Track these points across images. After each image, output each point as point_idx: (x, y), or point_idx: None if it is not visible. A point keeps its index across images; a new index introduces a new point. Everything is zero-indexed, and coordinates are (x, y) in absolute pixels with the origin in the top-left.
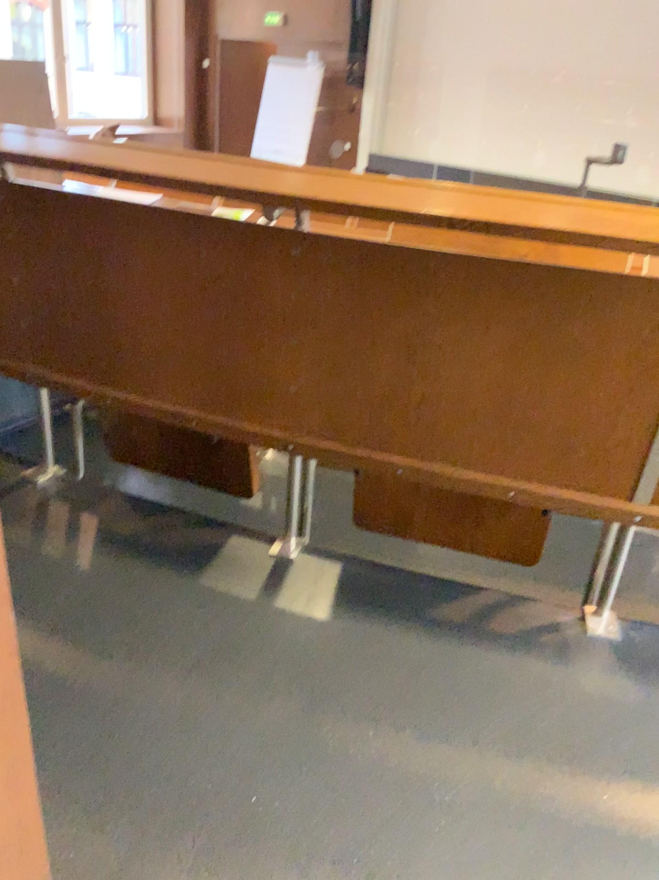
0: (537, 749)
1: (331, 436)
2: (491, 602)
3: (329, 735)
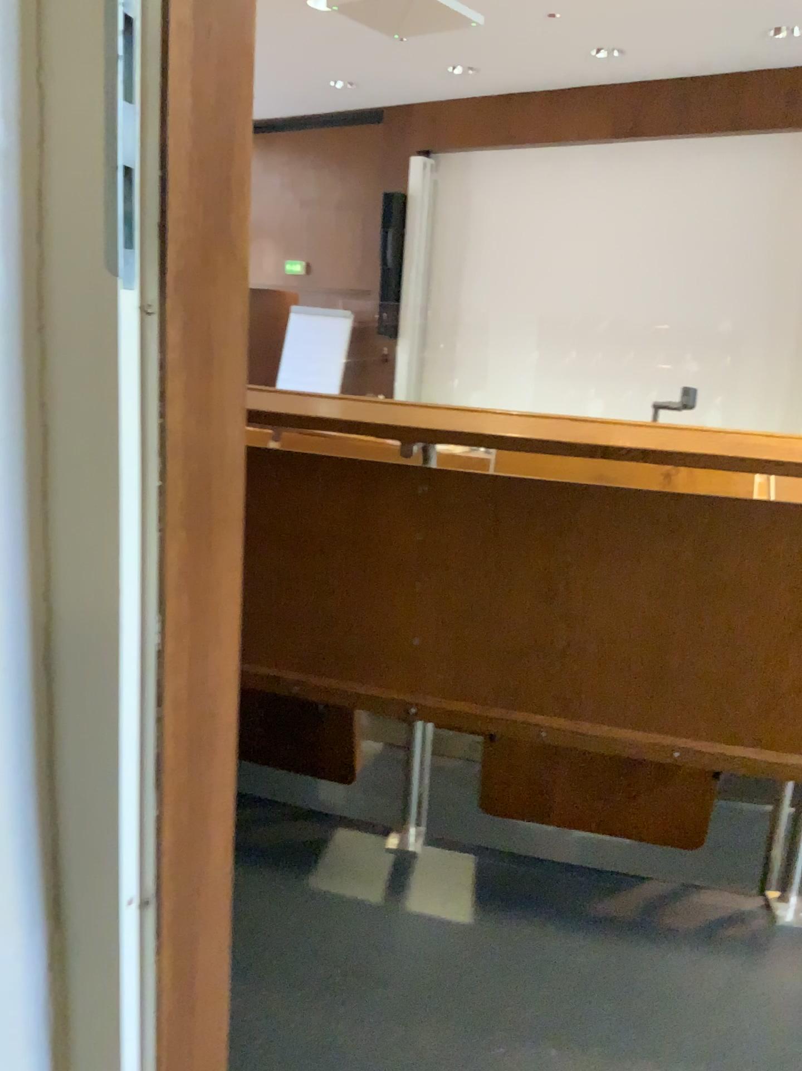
0: (751, 1067)
1: (460, 696)
2: (655, 895)
3: (501, 1063)
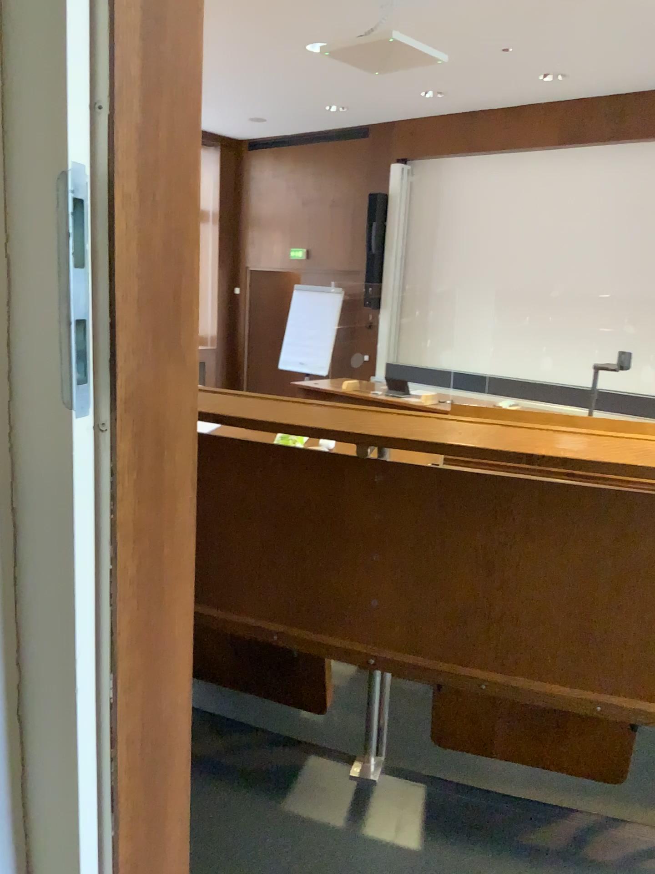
0: None
1: (411, 650)
2: (583, 826)
3: None
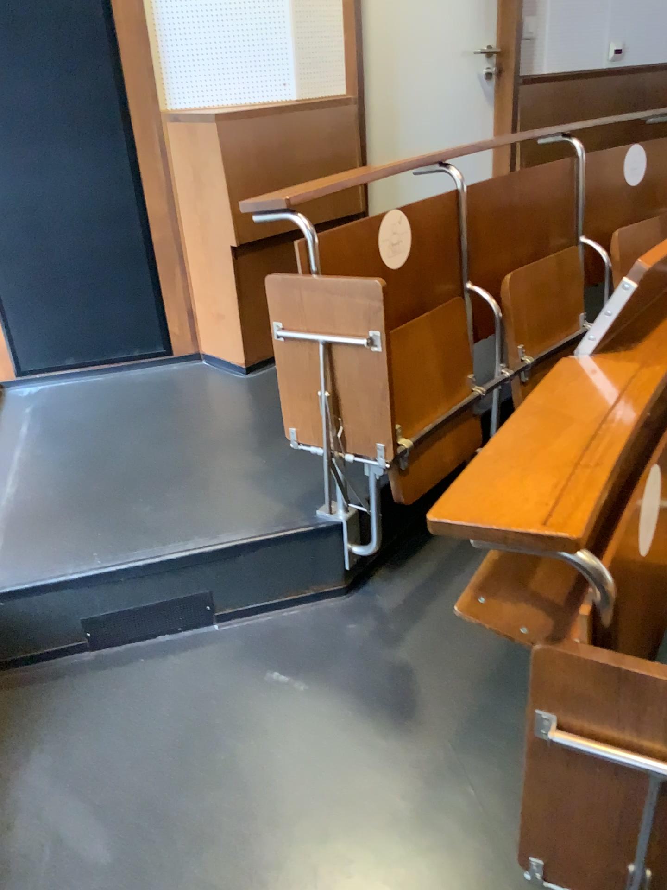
0: None
1: None
2: None
3: None
